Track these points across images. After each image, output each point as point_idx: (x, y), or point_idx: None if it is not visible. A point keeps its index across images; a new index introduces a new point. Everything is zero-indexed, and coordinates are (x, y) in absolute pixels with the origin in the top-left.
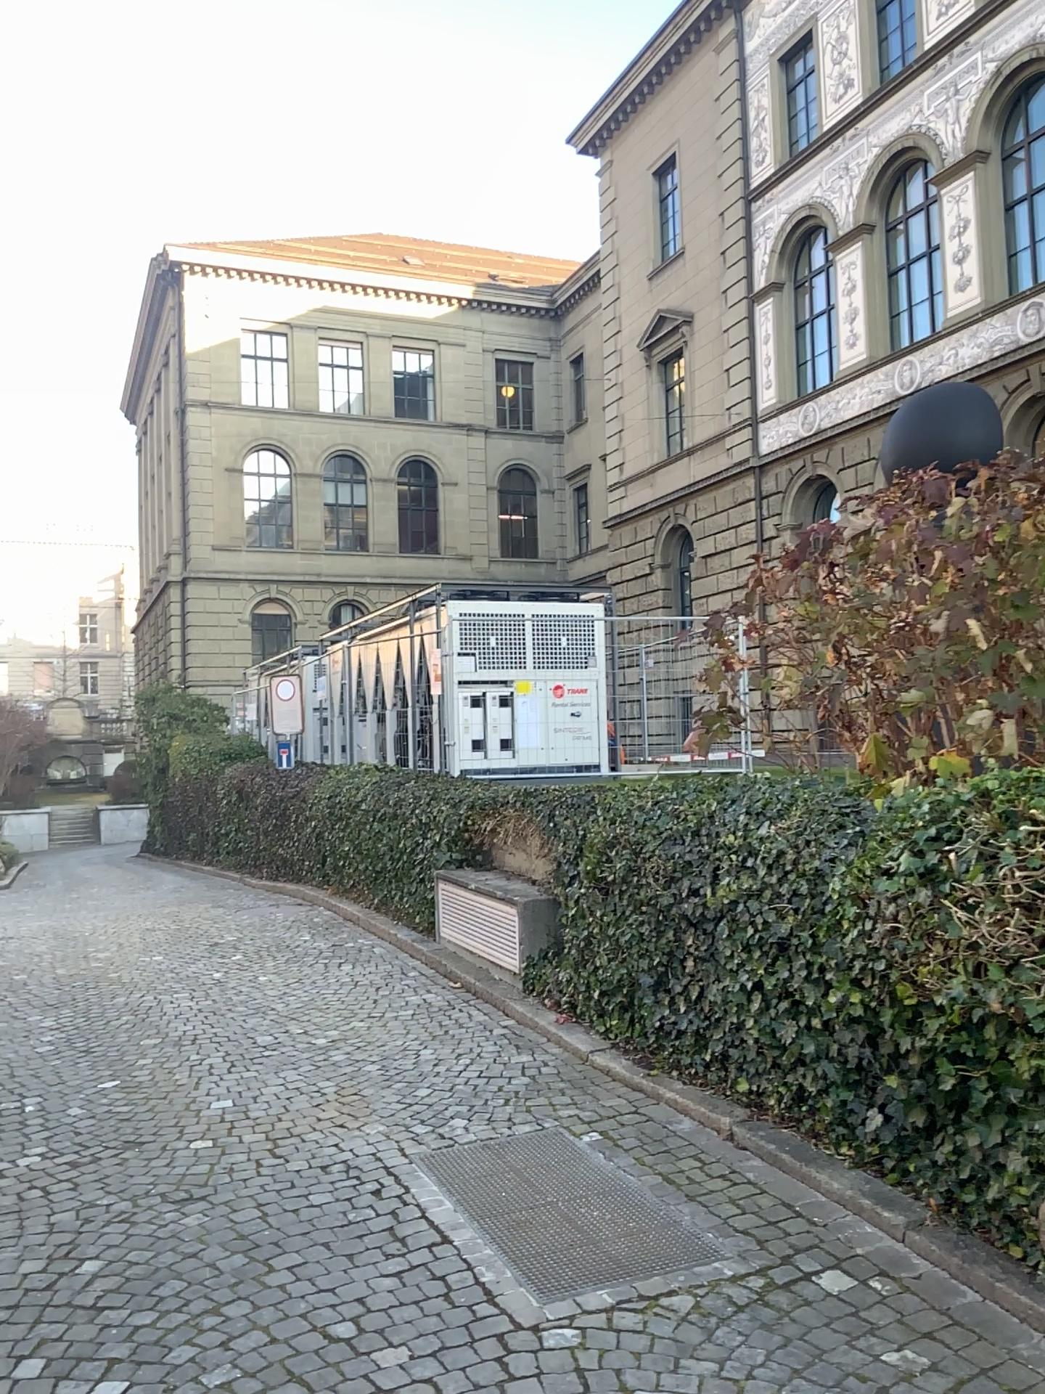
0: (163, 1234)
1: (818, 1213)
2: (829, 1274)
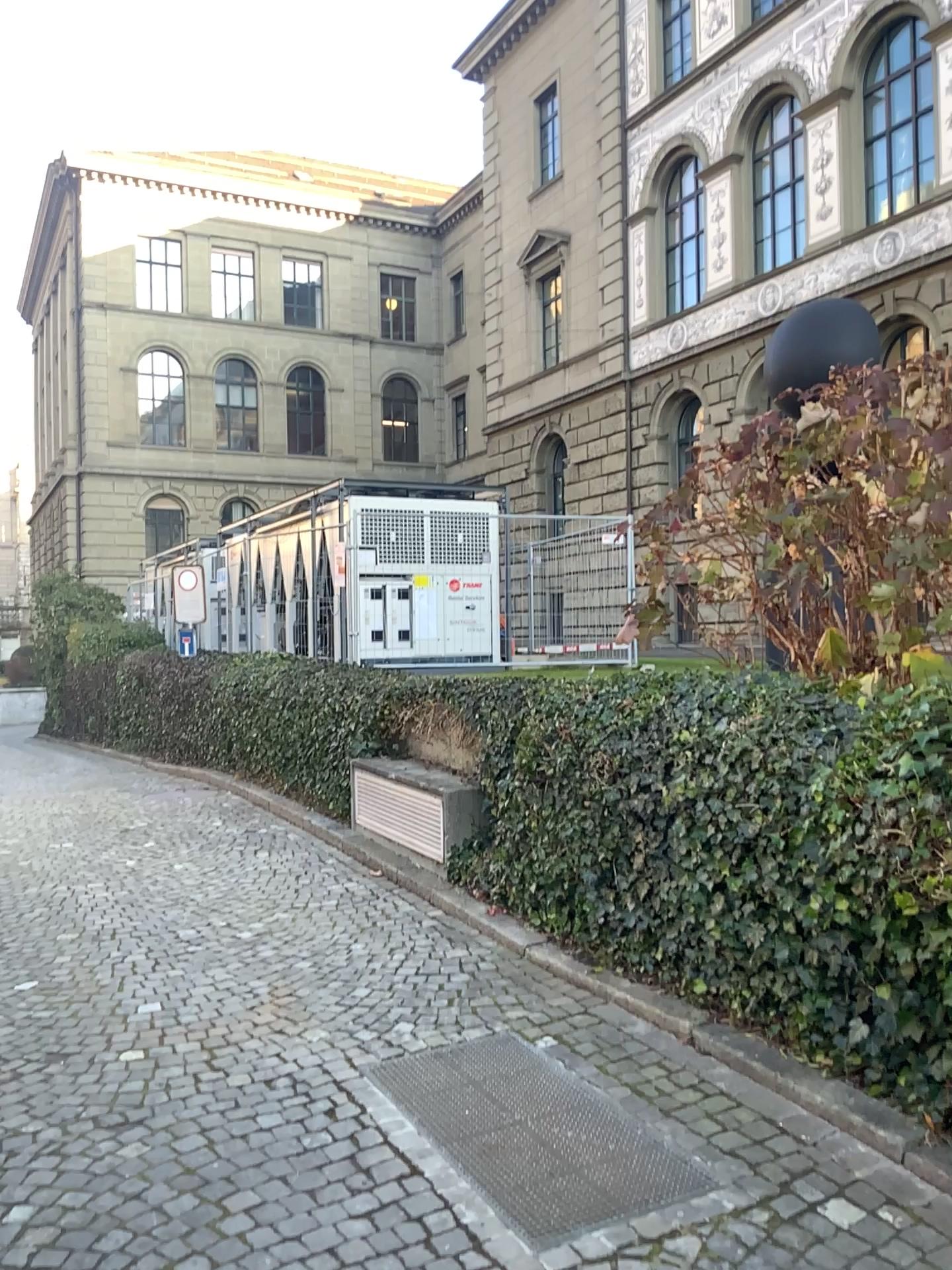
0: (100, 1172)
1: (806, 1132)
2: (839, 1208)
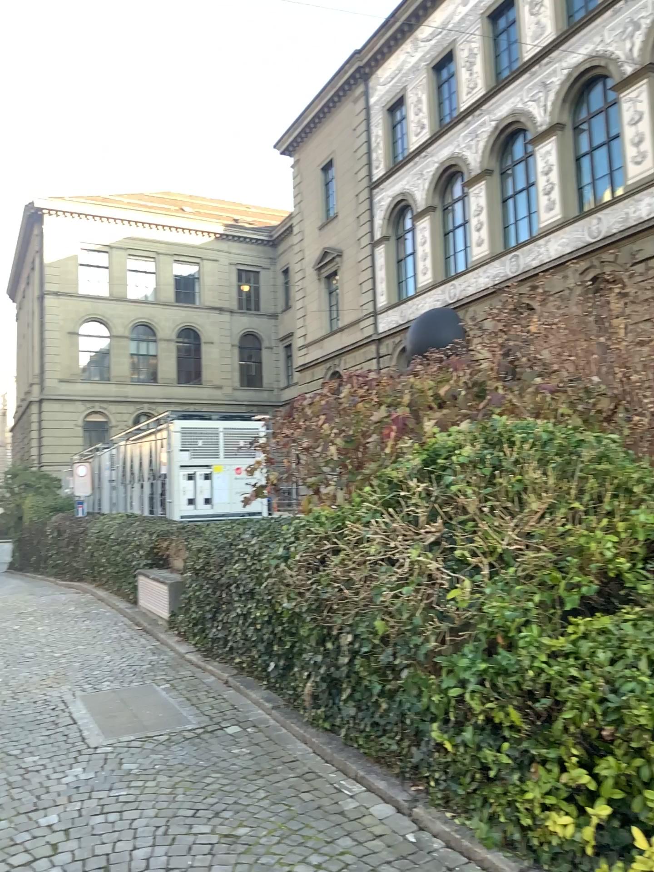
0: None
1: (241, 705)
2: (230, 724)
